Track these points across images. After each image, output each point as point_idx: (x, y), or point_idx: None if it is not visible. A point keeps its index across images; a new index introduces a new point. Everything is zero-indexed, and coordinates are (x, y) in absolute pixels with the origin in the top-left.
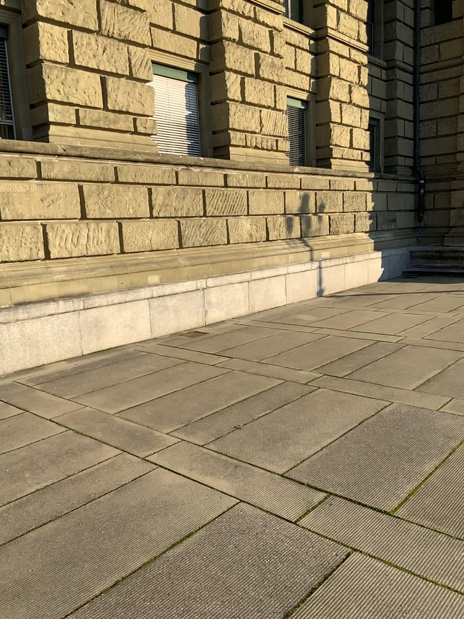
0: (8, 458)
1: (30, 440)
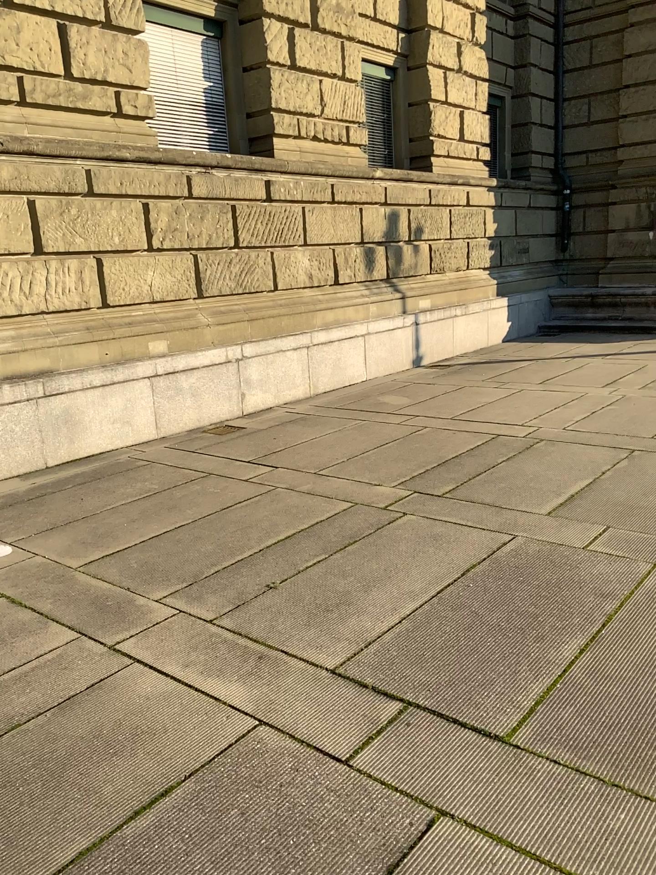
0: None
1: None
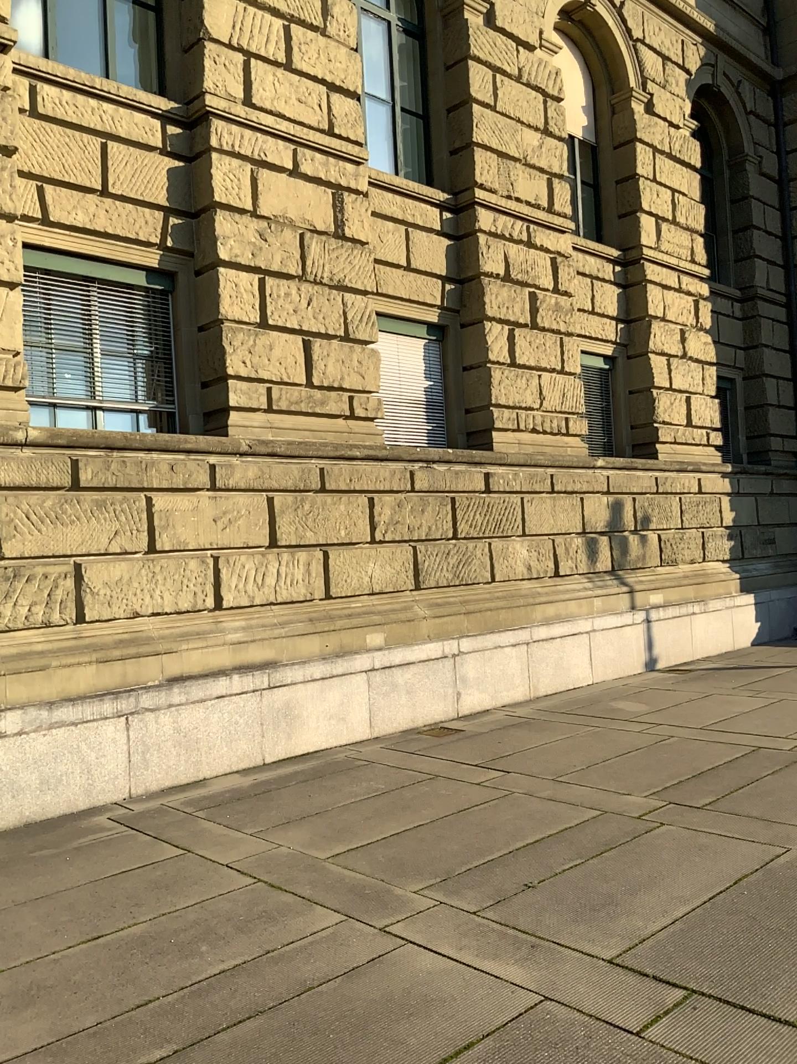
0: (172, 920)
1: (203, 894)
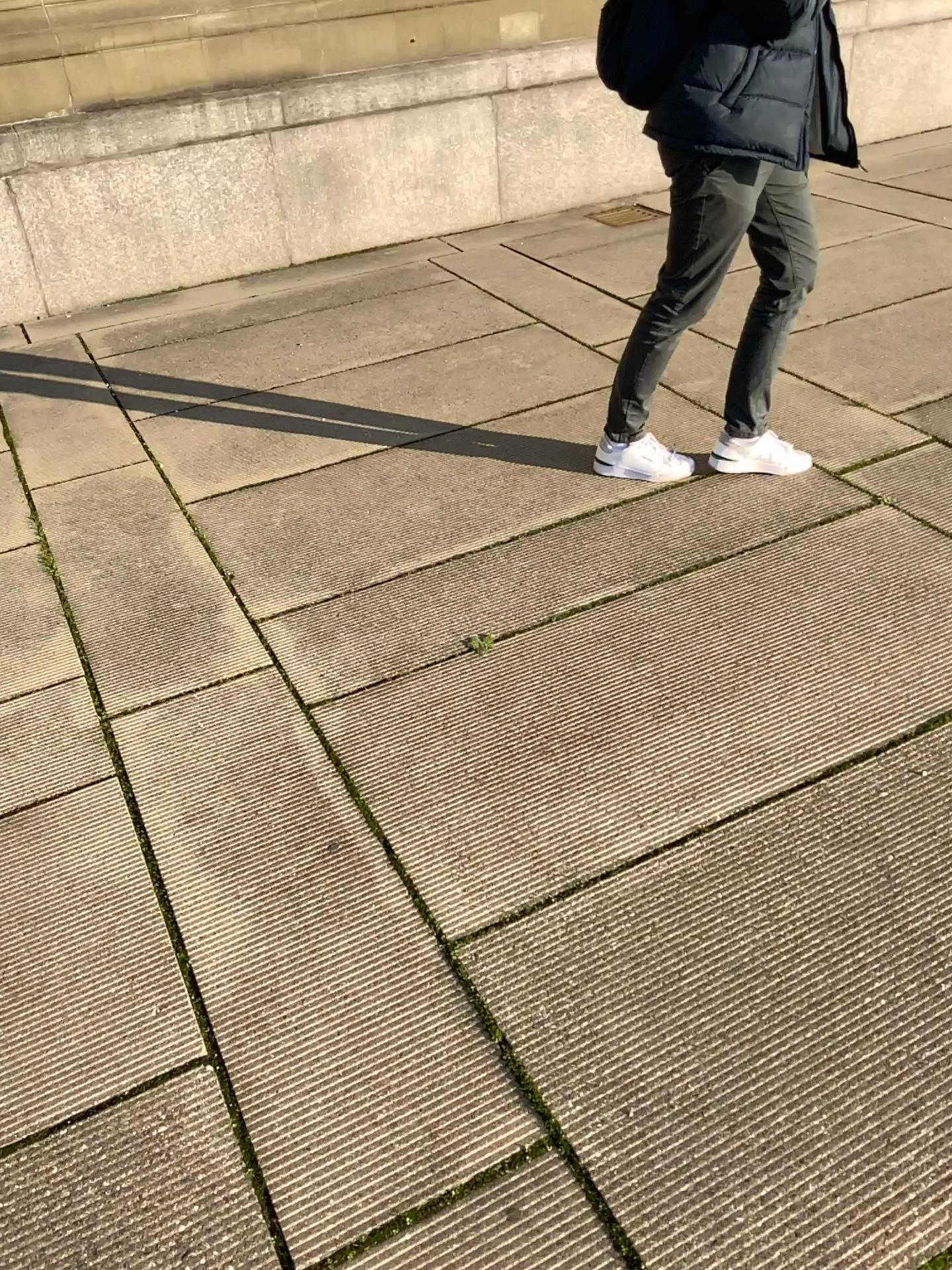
0: None
1: None
